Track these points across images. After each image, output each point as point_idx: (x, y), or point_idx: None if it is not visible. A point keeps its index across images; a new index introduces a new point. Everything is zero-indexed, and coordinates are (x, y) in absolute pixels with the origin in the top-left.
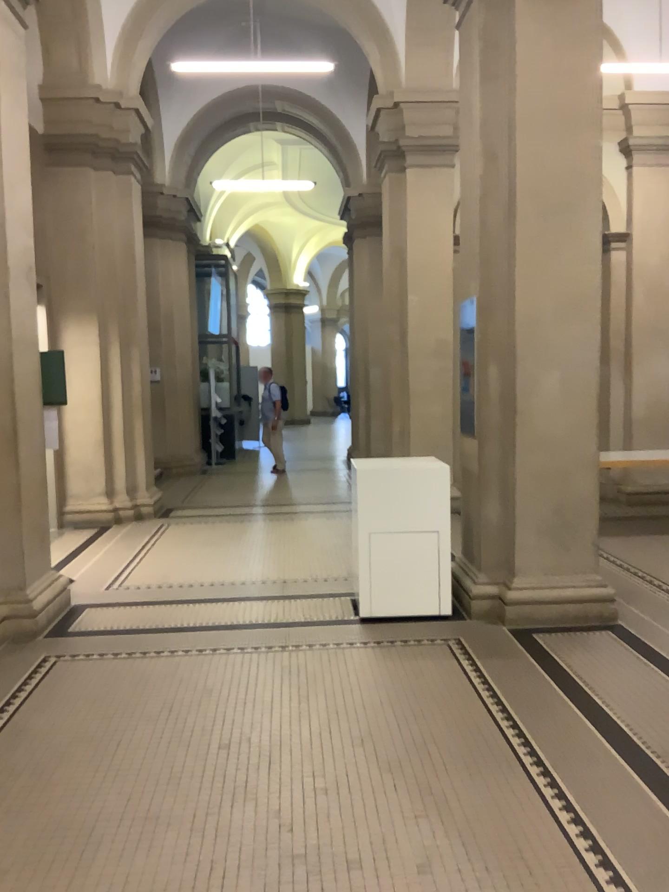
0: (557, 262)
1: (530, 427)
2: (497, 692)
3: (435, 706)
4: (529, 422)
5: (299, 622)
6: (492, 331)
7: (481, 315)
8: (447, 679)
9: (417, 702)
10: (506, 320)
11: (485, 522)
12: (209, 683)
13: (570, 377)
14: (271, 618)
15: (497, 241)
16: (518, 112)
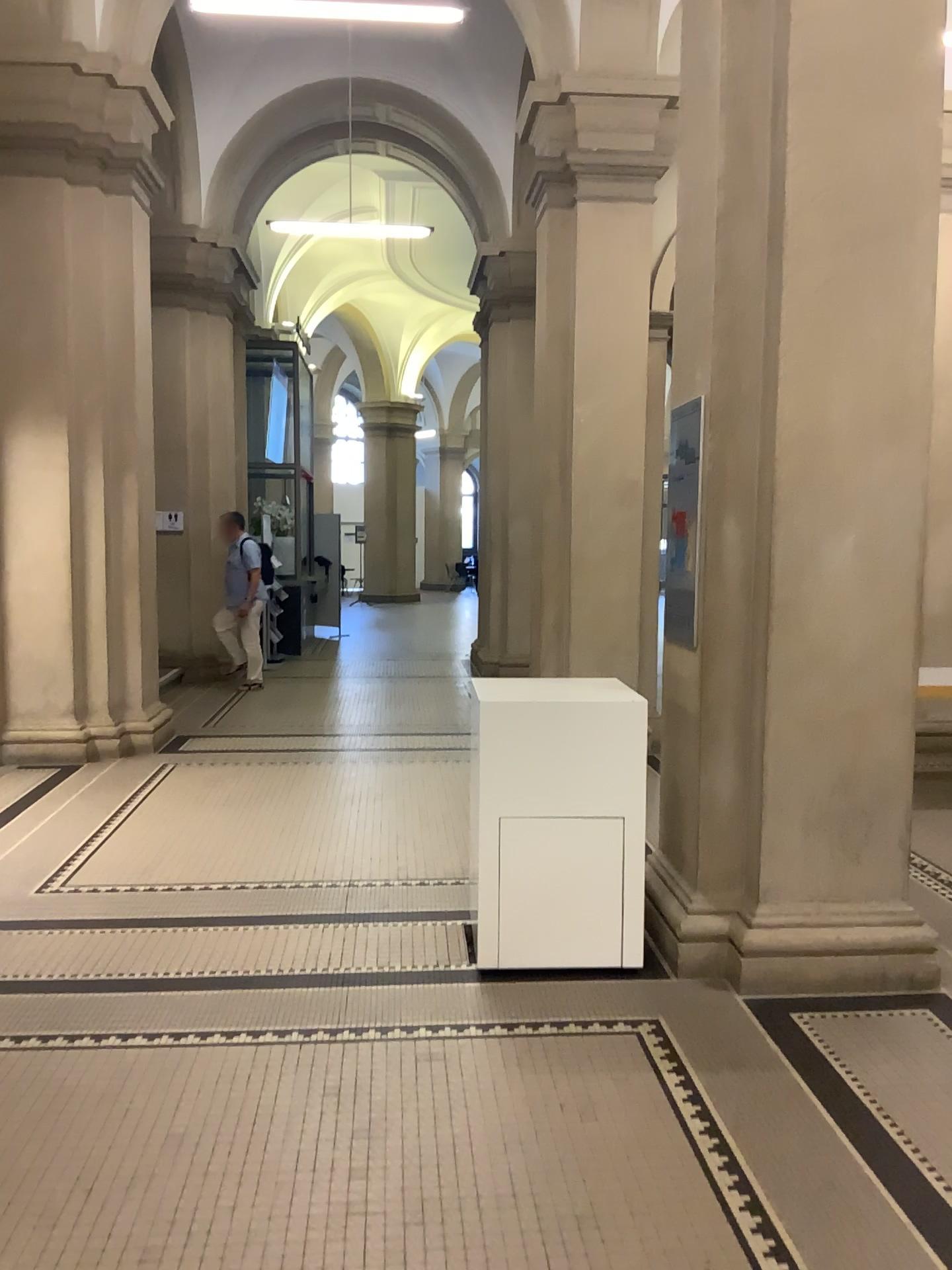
0: (855, 338)
1: (796, 637)
2: (739, 1162)
3: (618, 1196)
4: (793, 627)
5: (367, 976)
6: (729, 462)
7: (711, 432)
8: (638, 1123)
9: (582, 1185)
10: (758, 442)
11: (706, 801)
12: (178, 1119)
13: (871, 548)
14: (316, 966)
15: (746, 300)
16: (795, 61)
